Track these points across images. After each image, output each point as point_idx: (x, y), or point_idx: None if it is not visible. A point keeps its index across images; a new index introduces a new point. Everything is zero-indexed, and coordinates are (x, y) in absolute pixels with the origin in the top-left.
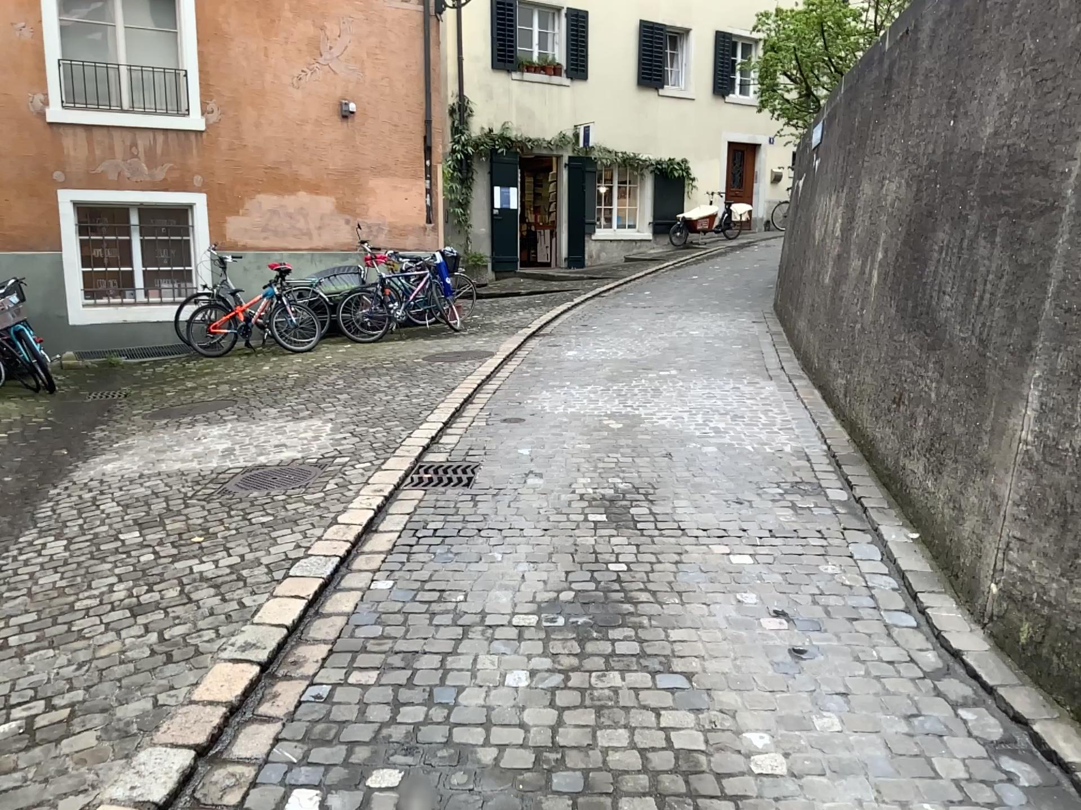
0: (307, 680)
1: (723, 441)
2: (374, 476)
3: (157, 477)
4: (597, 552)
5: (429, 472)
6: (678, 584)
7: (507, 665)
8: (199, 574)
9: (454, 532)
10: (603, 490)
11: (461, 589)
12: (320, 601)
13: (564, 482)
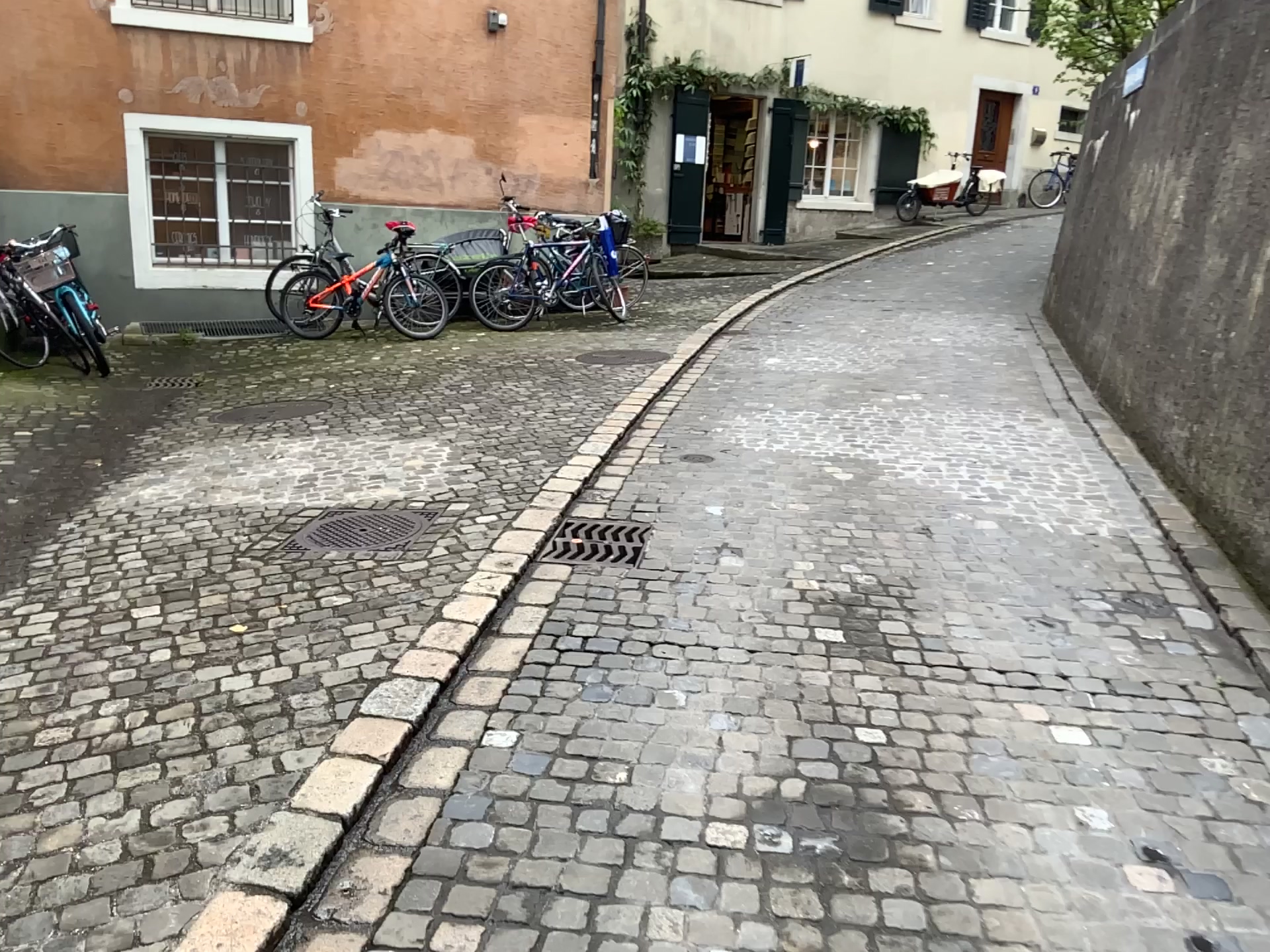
0: (363, 941)
1: (1008, 513)
2: (503, 540)
3: (205, 516)
4: (839, 706)
5: (580, 536)
6: (977, 783)
7: (701, 939)
8: (226, 699)
9: (615, 647)
10: (838, 587)
11: (624, 760)
12: (402, 768)
13: (778, 570)
